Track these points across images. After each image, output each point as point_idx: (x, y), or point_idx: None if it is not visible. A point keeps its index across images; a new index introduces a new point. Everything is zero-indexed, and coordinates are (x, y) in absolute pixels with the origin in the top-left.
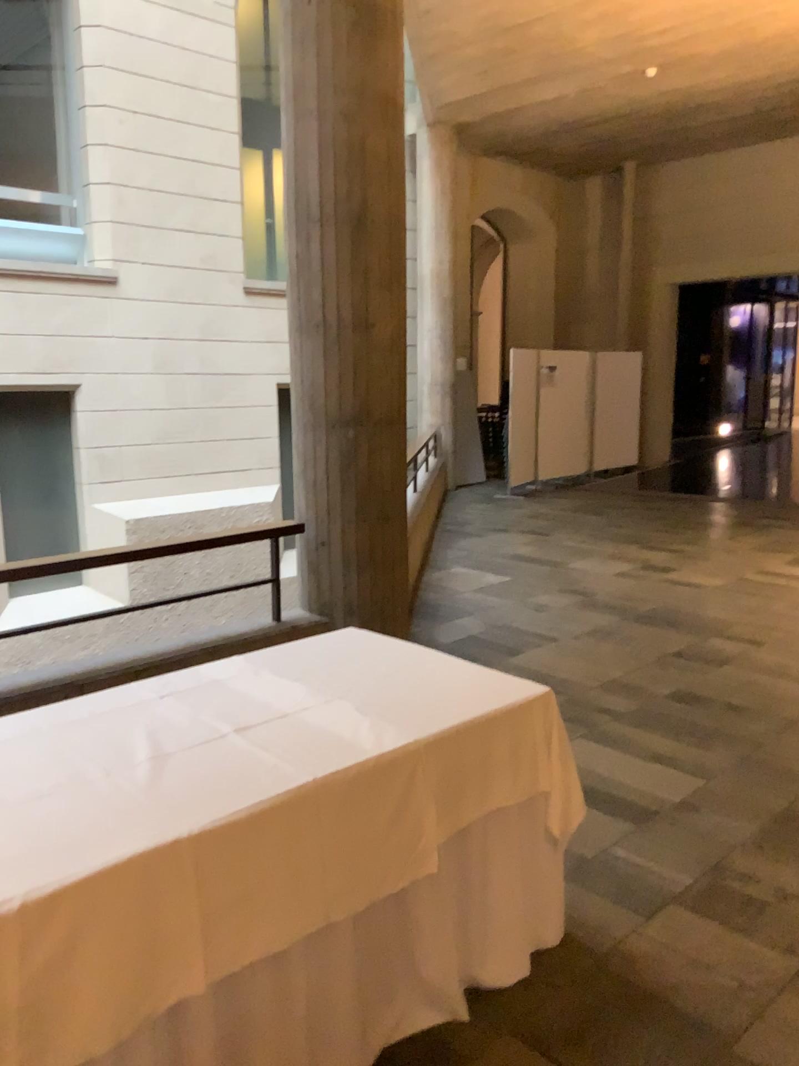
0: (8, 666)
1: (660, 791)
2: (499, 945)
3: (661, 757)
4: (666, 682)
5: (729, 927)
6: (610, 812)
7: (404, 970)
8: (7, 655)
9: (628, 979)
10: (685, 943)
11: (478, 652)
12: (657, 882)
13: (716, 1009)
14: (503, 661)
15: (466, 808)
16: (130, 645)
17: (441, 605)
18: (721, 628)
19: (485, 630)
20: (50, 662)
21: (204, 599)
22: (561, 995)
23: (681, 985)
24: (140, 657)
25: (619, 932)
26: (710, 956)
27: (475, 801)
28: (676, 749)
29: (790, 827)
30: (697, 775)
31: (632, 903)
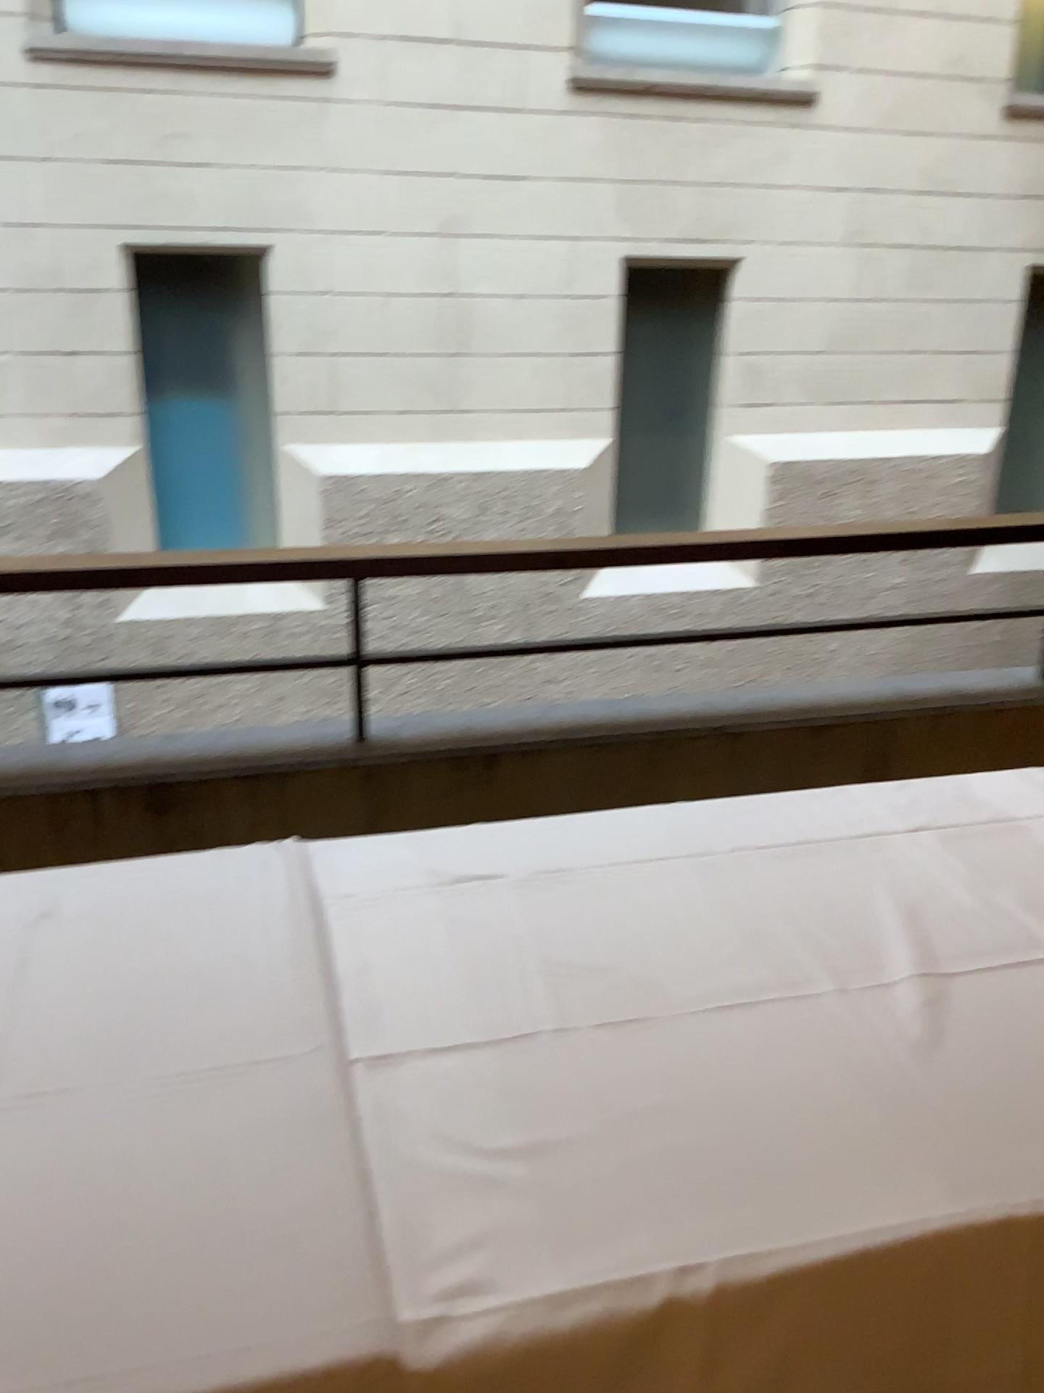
0: (639, 685)
1: None
2: None
3: None
4: None
5: None
6: None
7: None
8: (639, 669)
9: None
10: None
11: None
12: None
13: None
14: None
15: None
16: (814, 682)
17: None
18: None
19: None
20: (697, 690)
21: (939, 627)
22: None
23: None
24: (827, 705)
25: None
26: None
27: None
28: None
29: None
30: None
31: None
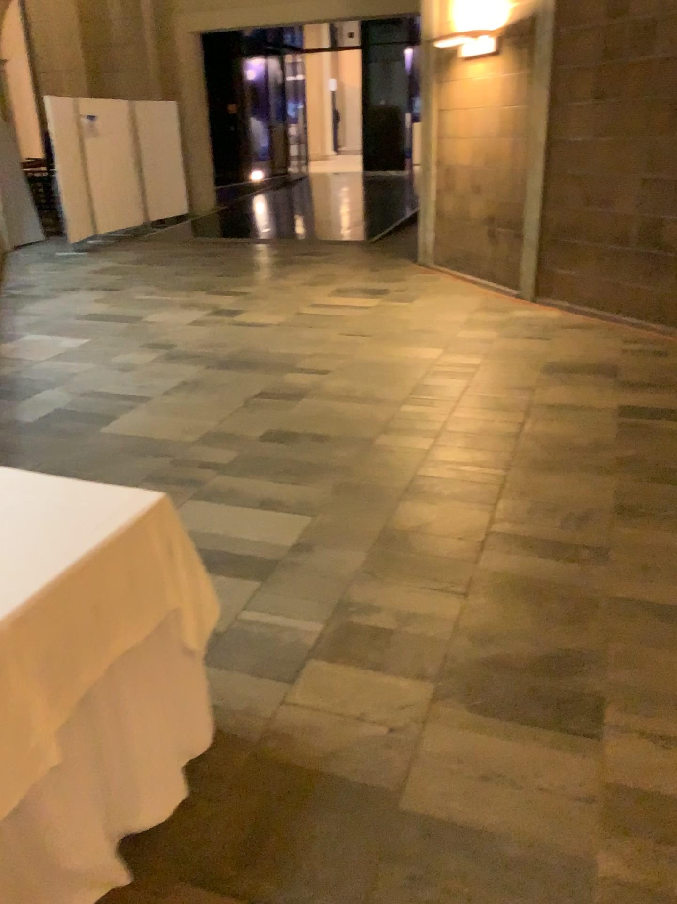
0: None
1: (270, 538)
2: (145, 786)
3: (264, 502)
4: (255, 425)
5: (361, 669)
6: (229, 574)
7: (36, 878)
8: None
9: (281, 764)
10: (326, 701)
11: (66, 426)
12: (287, 640)
13: (369, 766)
14: (93, 431)
15: (78, 671)
16: None
17: (16, 381)
18: (291, 362)
19: (69, 401)
20: None
21: None
22: (219, 806)
23: (332, 751)
24: None
25: (263, 709)
26: (351, 707)
27: (89, 657)
28: (277, 491)
29: (387, 547)
30: (300, 514)
31: (268, 671)
